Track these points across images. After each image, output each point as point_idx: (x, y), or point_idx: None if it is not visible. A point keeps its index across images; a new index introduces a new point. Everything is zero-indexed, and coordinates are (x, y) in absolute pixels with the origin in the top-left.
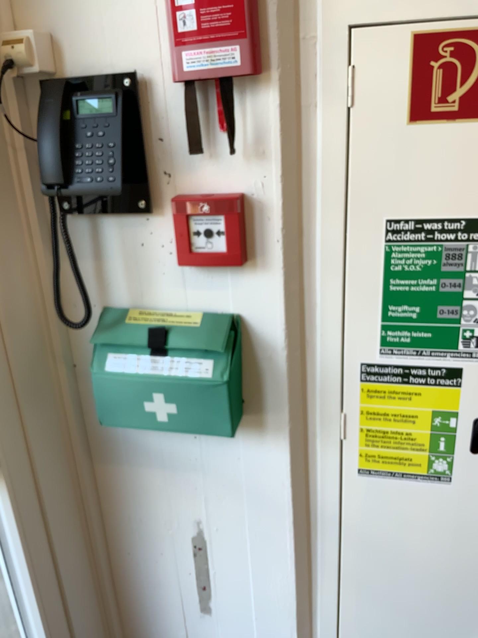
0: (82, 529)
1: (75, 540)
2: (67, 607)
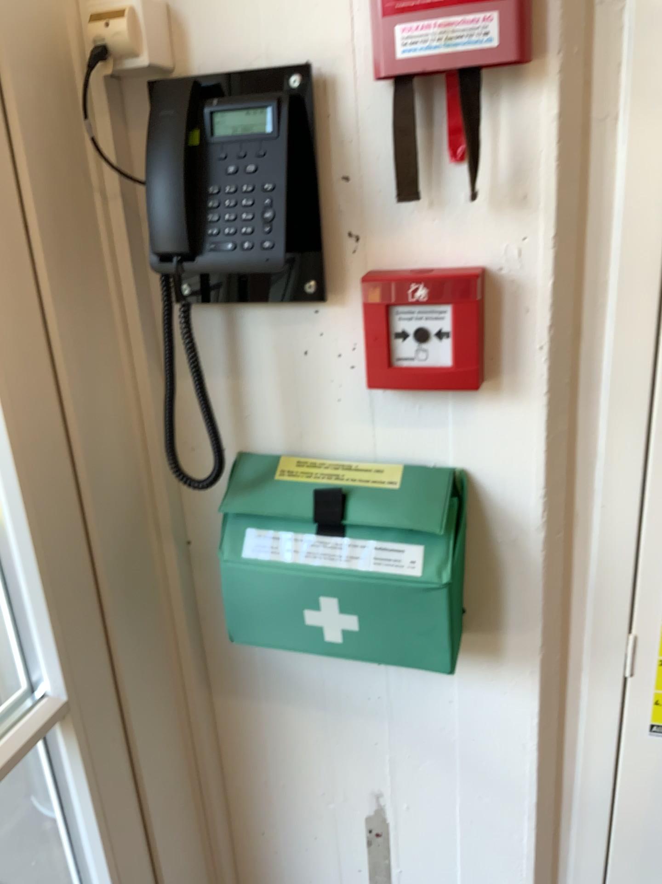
0: (194, 797)
1: (182, 814)
2: None
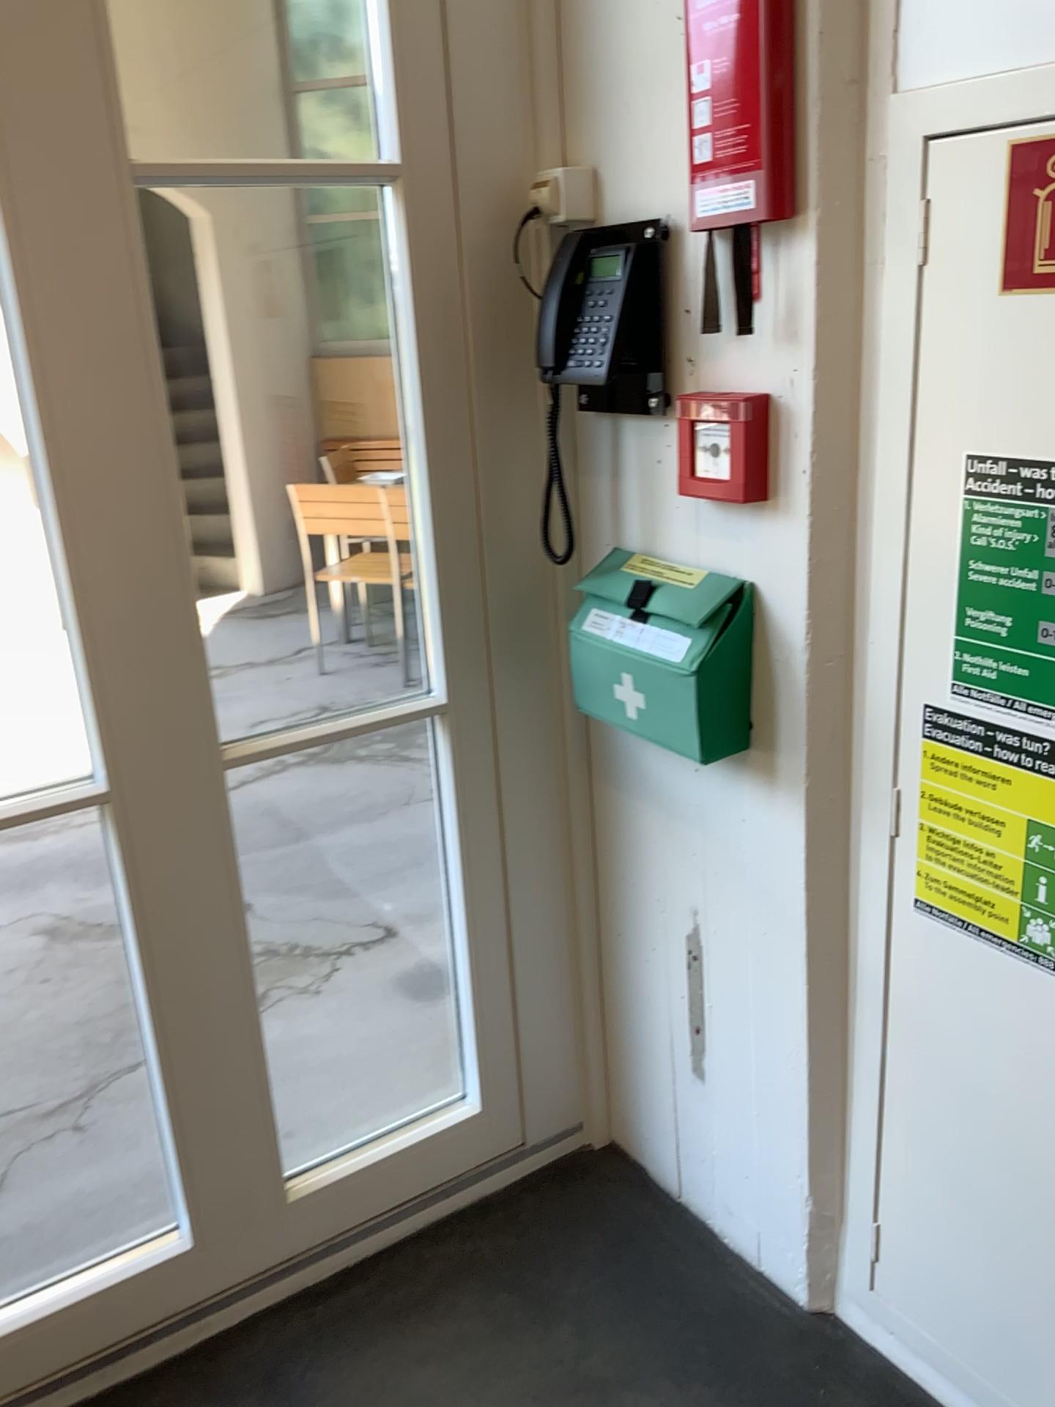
0: (562, 869)
1: (546, 876)
2: (514, 959)
